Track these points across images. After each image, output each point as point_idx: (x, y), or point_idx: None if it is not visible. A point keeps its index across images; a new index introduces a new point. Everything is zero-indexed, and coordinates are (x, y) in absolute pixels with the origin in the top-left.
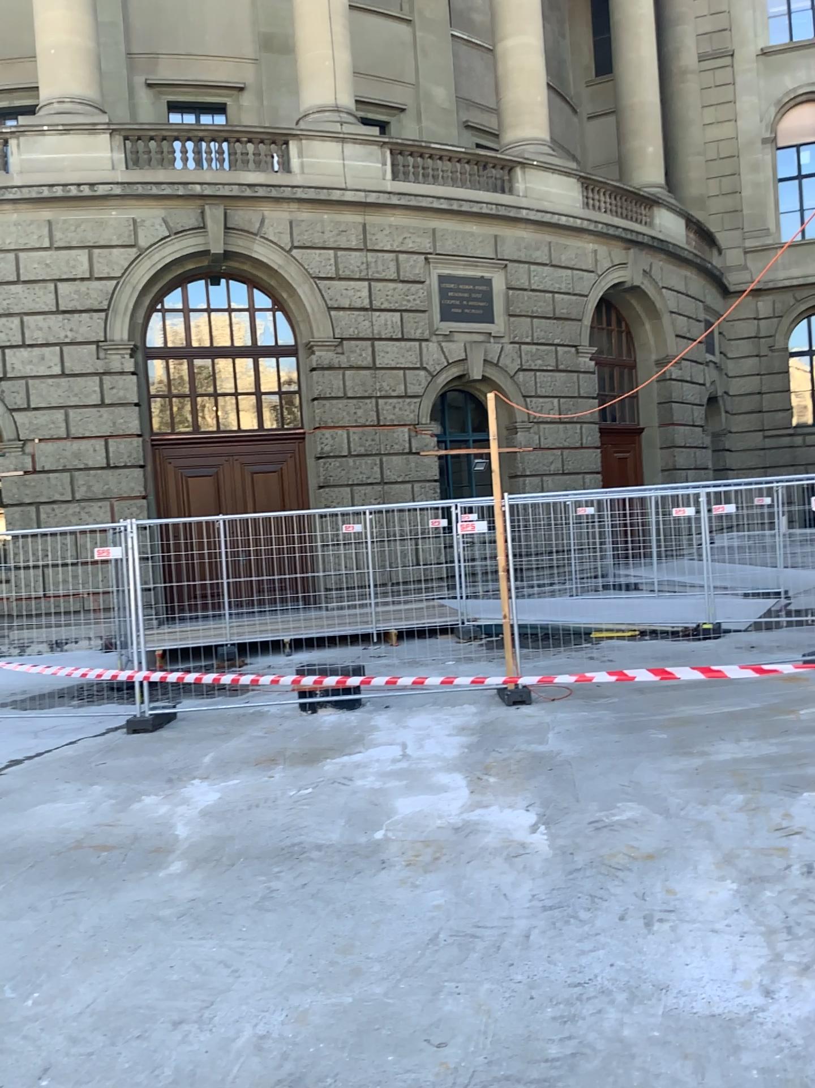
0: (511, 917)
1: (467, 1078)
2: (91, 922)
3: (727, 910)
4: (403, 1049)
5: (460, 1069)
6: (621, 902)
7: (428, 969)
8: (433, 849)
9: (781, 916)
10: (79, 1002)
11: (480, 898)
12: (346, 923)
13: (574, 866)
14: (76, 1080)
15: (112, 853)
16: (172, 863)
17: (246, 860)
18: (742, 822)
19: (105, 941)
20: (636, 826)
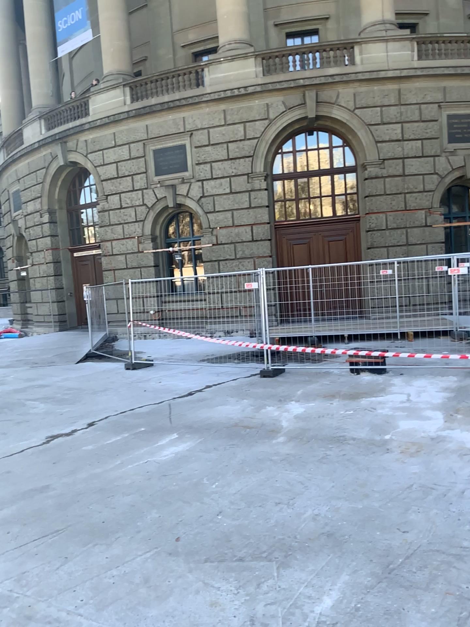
0: (456, 482)
1: (417, 547)
2: (240, 458)
3: None
4: (386, 530)
5: (413, 543)
6: None
7: (404, 498)
8: (417, 446)
9: None
10: (235, 489)
11: (439, 471)
12: (363, 473)
13: None
14: (233, 517)
15: (251, 431)
16: (279, 438)
17: (315, 440)
18: None
19: (247, 467)
20: None
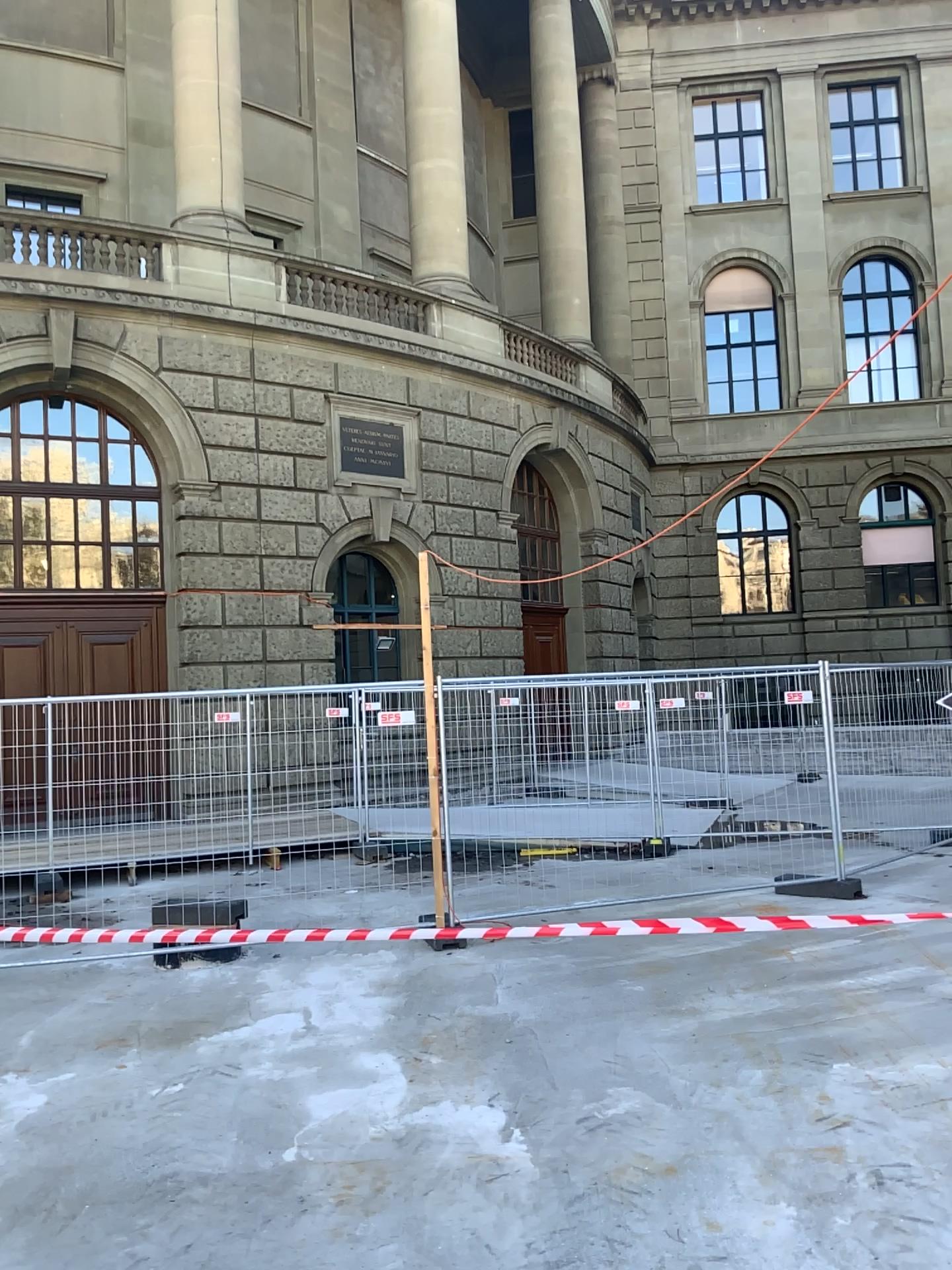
0: None
1: None
2: None
3: (799, 1254)
4: None
5: None
6: (655, 1251)
7: None
8: (374, 1176)
9: (870, 1258)
10: None
11: (457, 1257)
12: None
13: (575, 1193)
14: None
15: None
16: None
17: (95, 1211)
18: (776, 1112)
19: None
20: (643, 1124)
